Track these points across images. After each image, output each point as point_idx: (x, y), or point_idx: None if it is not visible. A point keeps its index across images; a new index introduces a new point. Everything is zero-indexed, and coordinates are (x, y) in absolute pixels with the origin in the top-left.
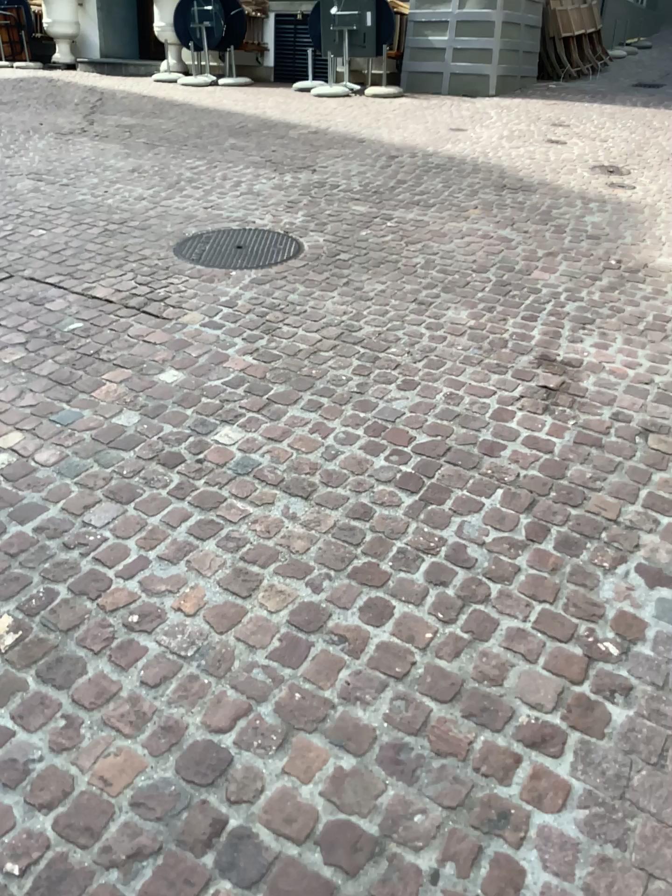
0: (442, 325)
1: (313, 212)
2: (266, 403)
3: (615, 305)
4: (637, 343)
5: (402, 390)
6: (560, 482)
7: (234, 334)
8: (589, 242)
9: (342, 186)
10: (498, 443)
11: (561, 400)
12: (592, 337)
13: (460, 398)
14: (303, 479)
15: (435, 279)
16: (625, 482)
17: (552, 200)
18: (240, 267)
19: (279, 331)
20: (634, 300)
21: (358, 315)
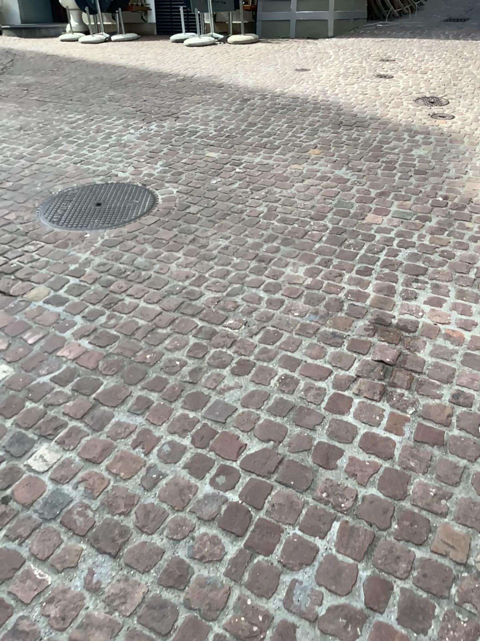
0: (281, 285)
1: (171, 160)
2: (94, 403)
3: (445, 248)
4: (469, 294)
5: (236, 374)
6: (401, 503)
7: (76, 311)
8: (418, 176)
9: (199, 131)
10: (332, 444)
11: (398, 376)
12: (426, 289)
13: (294, 383)
14: (118, 518)
15: (277, 227)
16: (472, 498)
17: (383, 133)
18: (95, 228)
19: (122, 303)
20: (462, 240)
21: (201, 276)
